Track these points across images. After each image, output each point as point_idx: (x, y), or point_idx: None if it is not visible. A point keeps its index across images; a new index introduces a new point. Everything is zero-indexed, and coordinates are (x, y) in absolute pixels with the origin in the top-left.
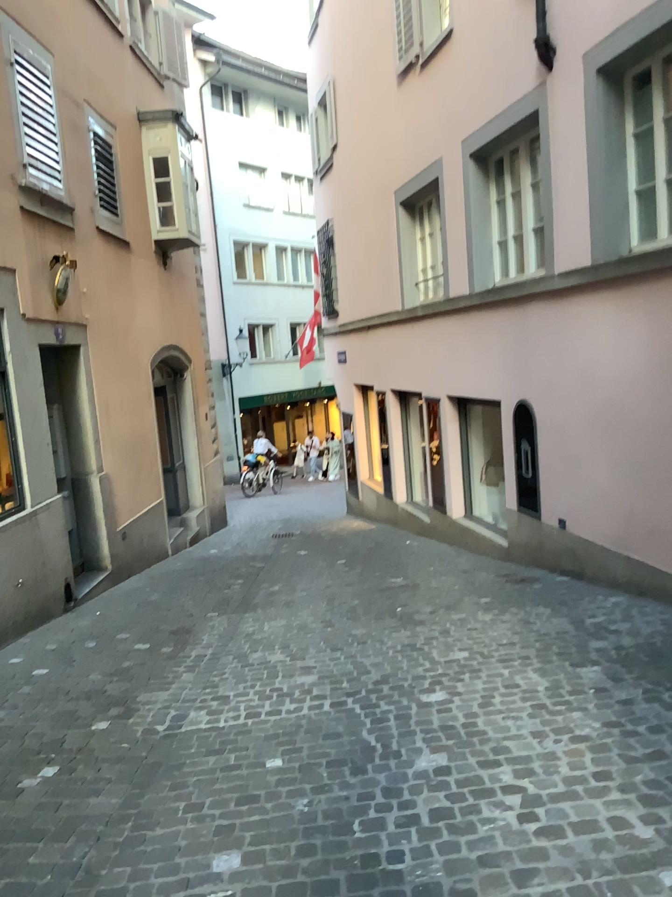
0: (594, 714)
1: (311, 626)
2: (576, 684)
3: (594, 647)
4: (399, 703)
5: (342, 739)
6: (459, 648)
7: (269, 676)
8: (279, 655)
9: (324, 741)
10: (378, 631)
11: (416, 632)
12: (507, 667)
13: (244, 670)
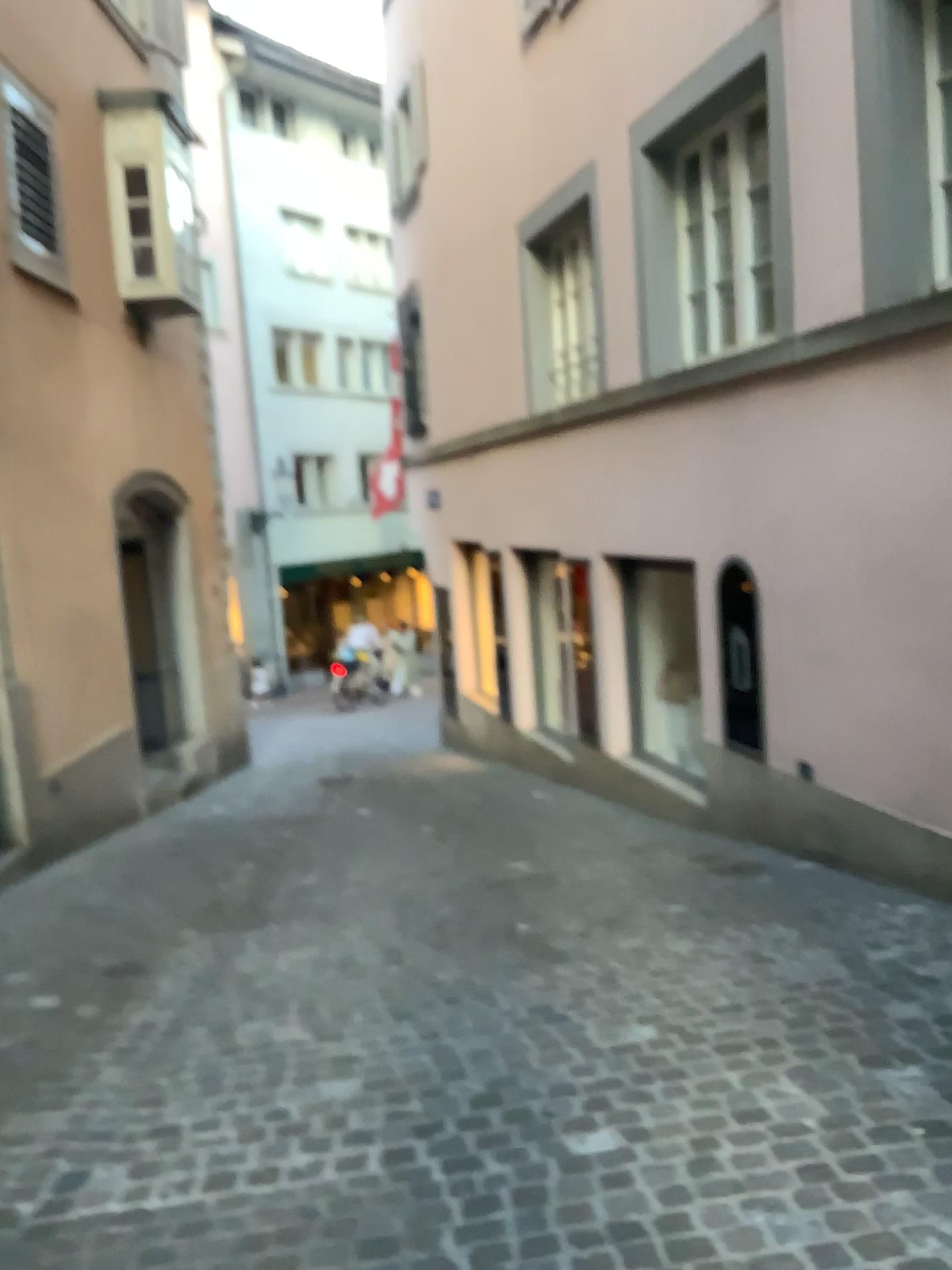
0: (942, 1203)
1: (361, 962)
2: (884, 1117)
3: (900, 1020)
4: (523, 1159)
5: (397, 1260)
6: (636, 1017)
7: (265, 1083)
8: (294, 1028)
9: (359, 1269)
10: (483, 977)
11: (554, 980)
12: (737, 1068)
13: (220, 1065)
